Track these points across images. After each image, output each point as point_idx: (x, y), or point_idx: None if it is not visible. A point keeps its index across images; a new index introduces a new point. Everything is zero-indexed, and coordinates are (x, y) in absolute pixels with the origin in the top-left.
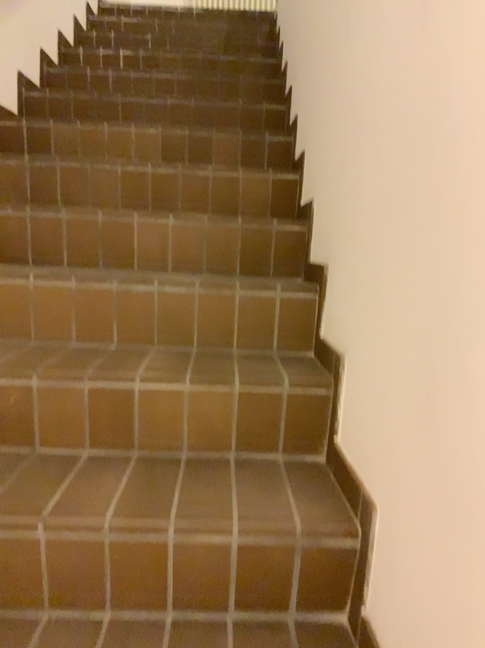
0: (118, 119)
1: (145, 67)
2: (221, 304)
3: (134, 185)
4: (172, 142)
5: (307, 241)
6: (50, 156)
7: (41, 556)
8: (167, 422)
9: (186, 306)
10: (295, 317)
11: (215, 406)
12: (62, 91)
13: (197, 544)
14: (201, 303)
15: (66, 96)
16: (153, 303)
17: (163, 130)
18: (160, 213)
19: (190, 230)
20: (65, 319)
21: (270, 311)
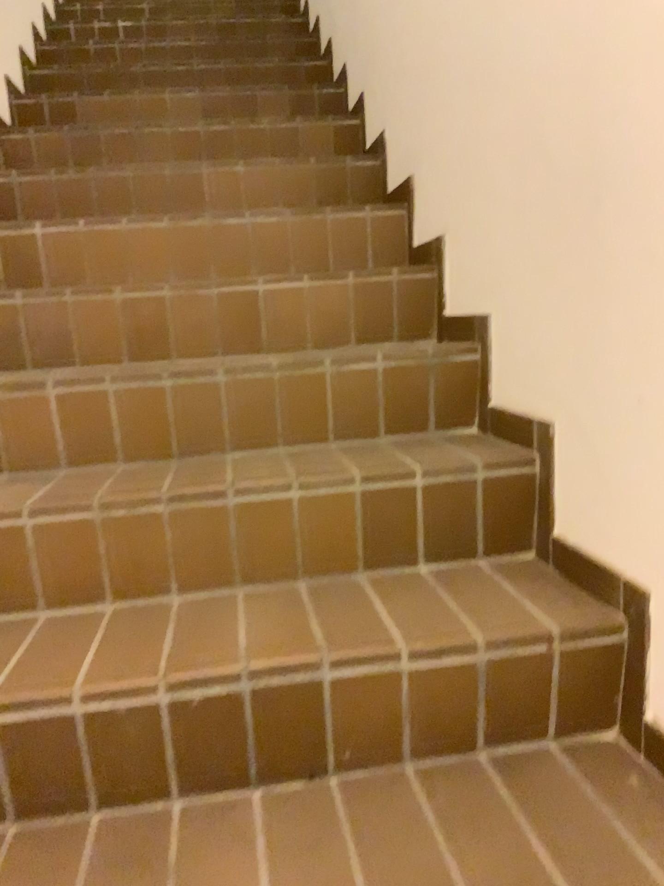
0: (144, 89)
1: (154, 37)
2: (313, 230)
3: (187, 148)
4: (213, 105)
5: (381, 178)
6: (83, 130)
7: (217, 402)
8: (291, 316)
9: (279, 235)
10: (385, 234)
11: (332, 298)
12: (68, 67)
13: (347, 375)
14: (293, 230)
15: (76, 72)
16: (247, 235)
17: (199, 95)
18: (225, 166)
19: (261, 178)
20: (162, 259)
21: (361, 232)
